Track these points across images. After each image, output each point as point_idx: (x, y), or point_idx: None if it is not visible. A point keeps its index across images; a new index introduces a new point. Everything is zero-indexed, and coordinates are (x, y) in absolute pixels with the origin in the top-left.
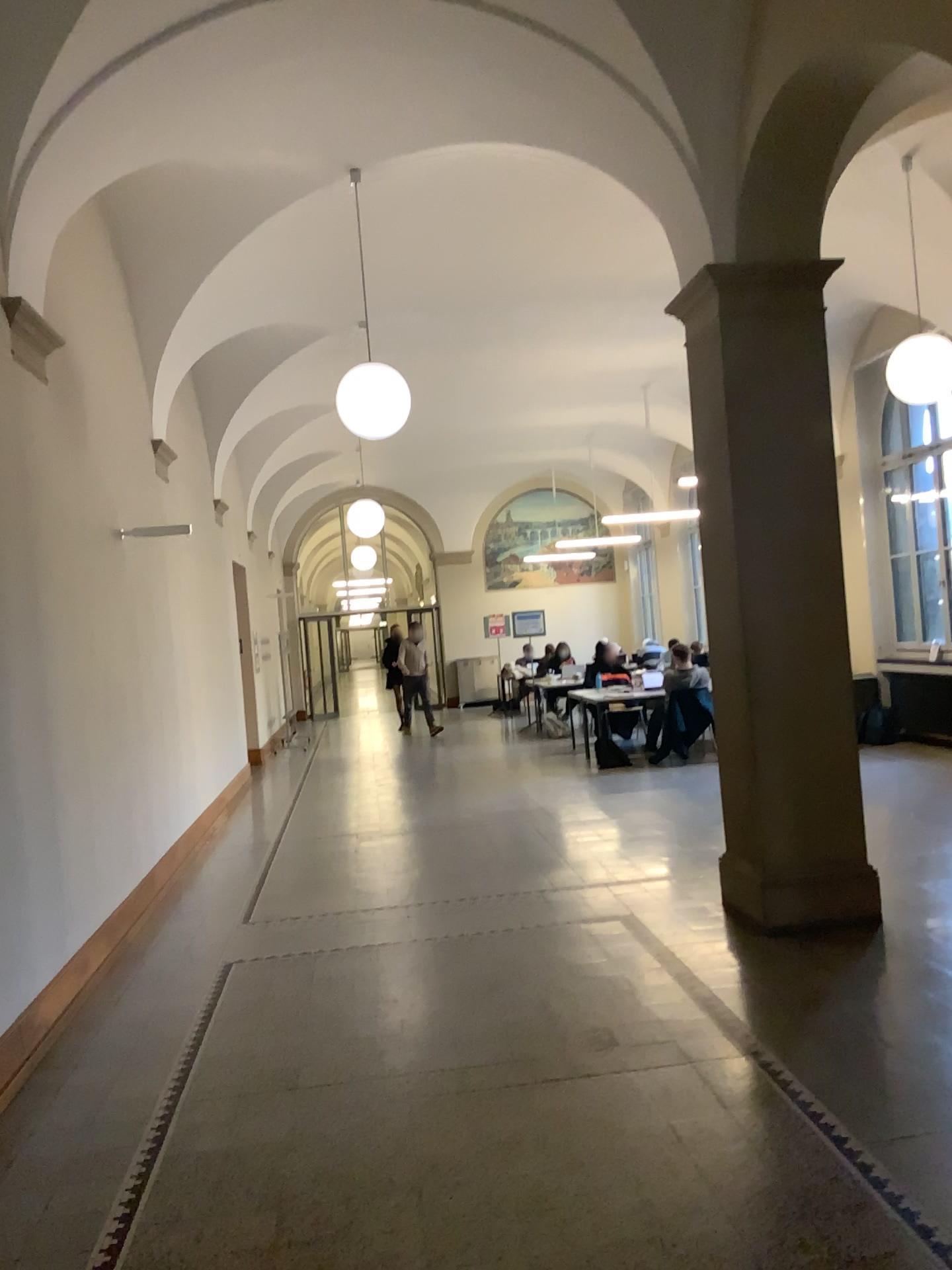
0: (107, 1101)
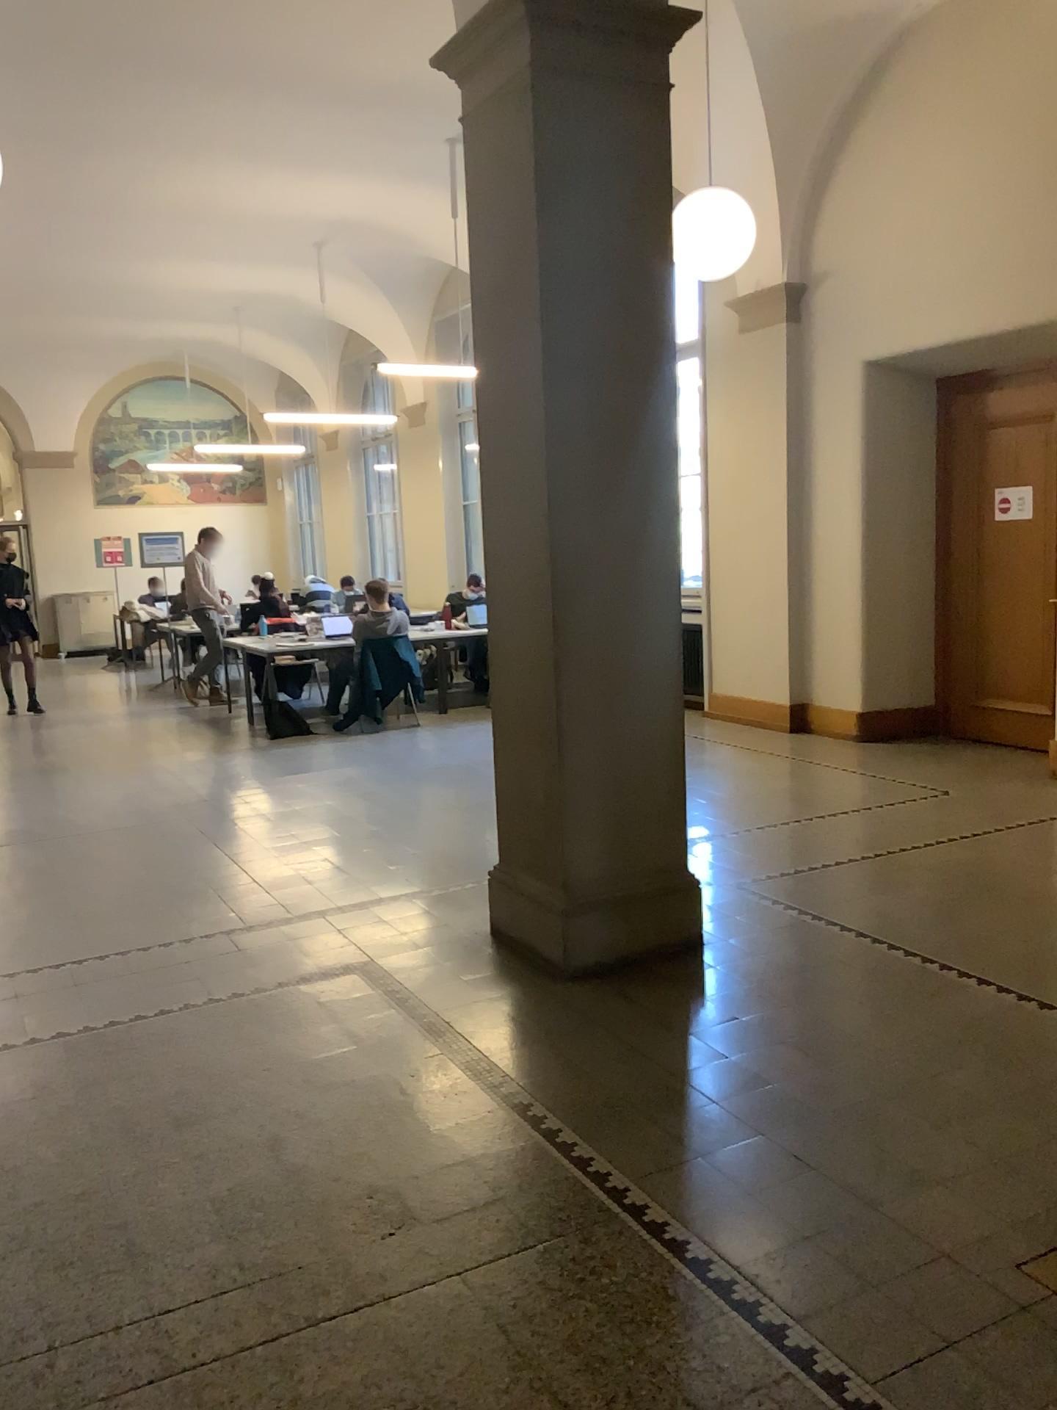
0: None
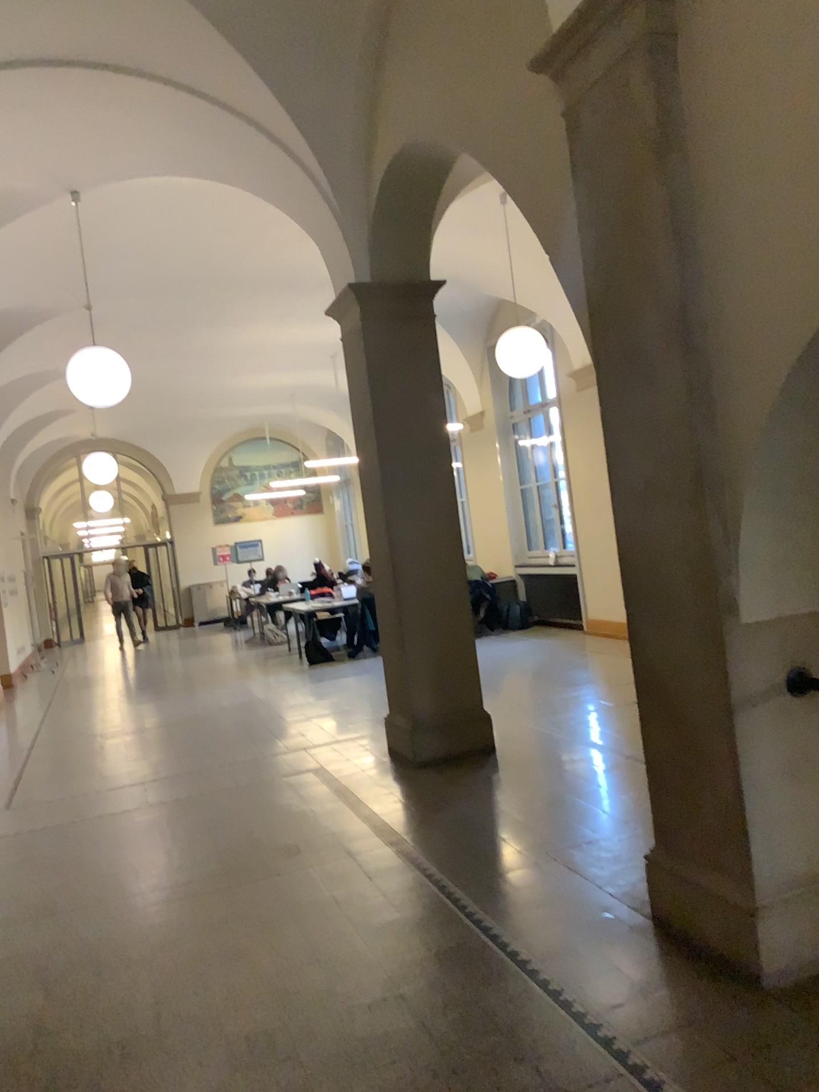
0: None
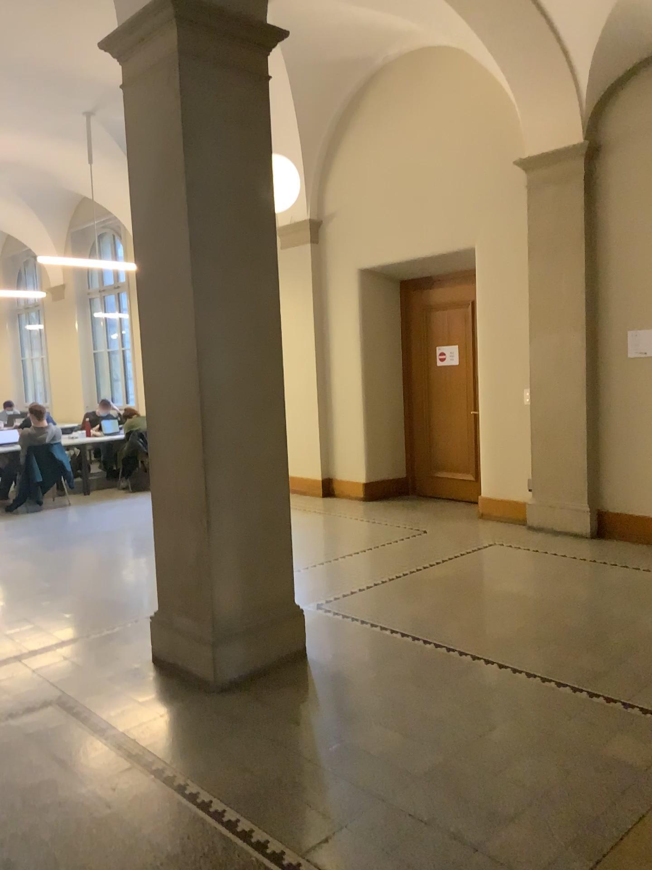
0: None
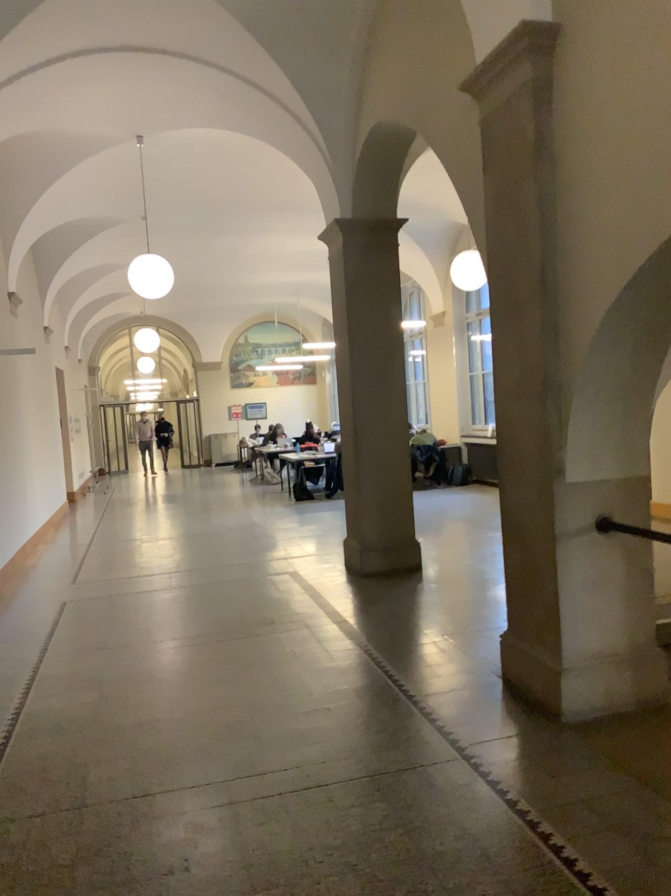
0: (6, 657)
